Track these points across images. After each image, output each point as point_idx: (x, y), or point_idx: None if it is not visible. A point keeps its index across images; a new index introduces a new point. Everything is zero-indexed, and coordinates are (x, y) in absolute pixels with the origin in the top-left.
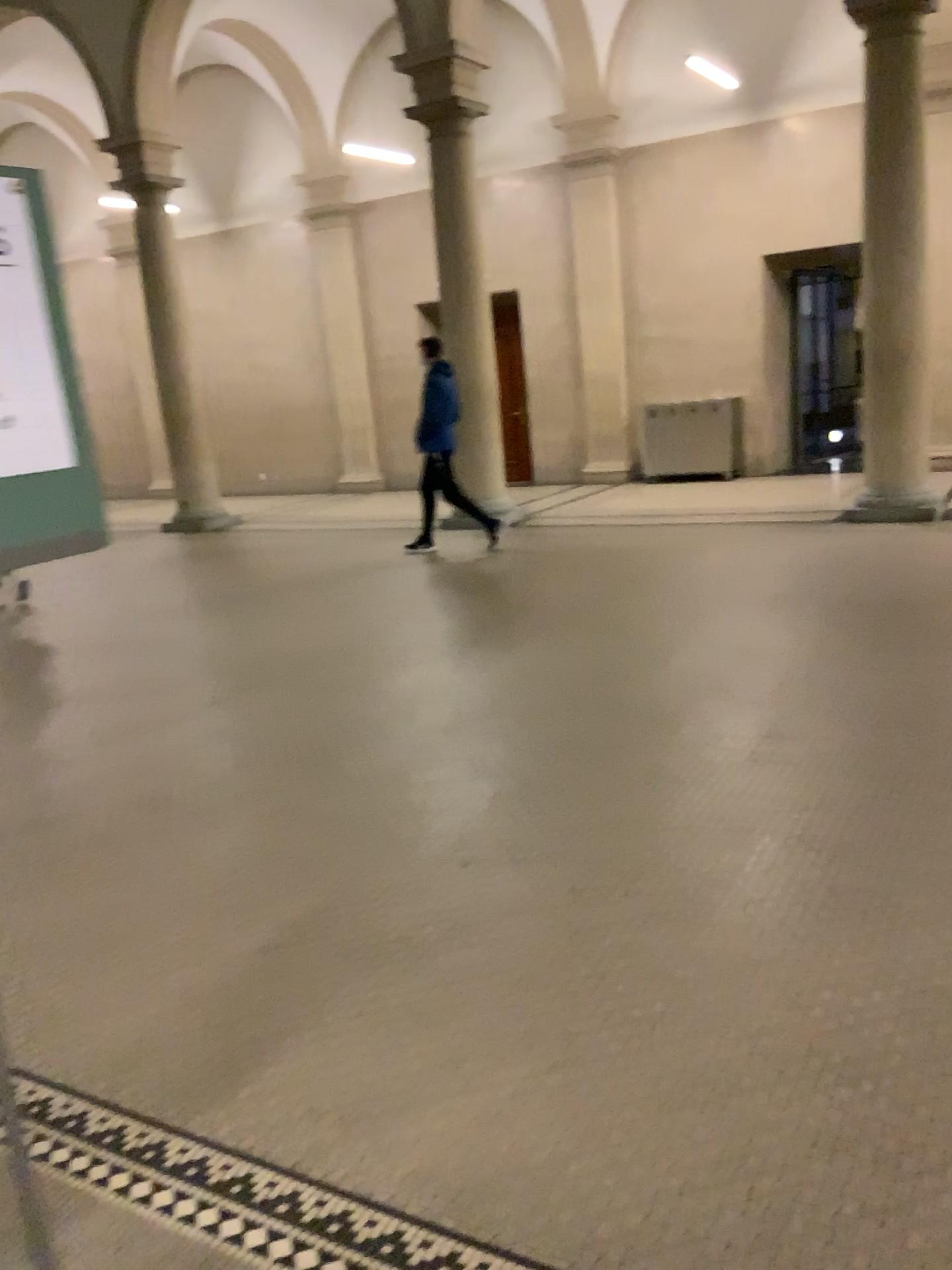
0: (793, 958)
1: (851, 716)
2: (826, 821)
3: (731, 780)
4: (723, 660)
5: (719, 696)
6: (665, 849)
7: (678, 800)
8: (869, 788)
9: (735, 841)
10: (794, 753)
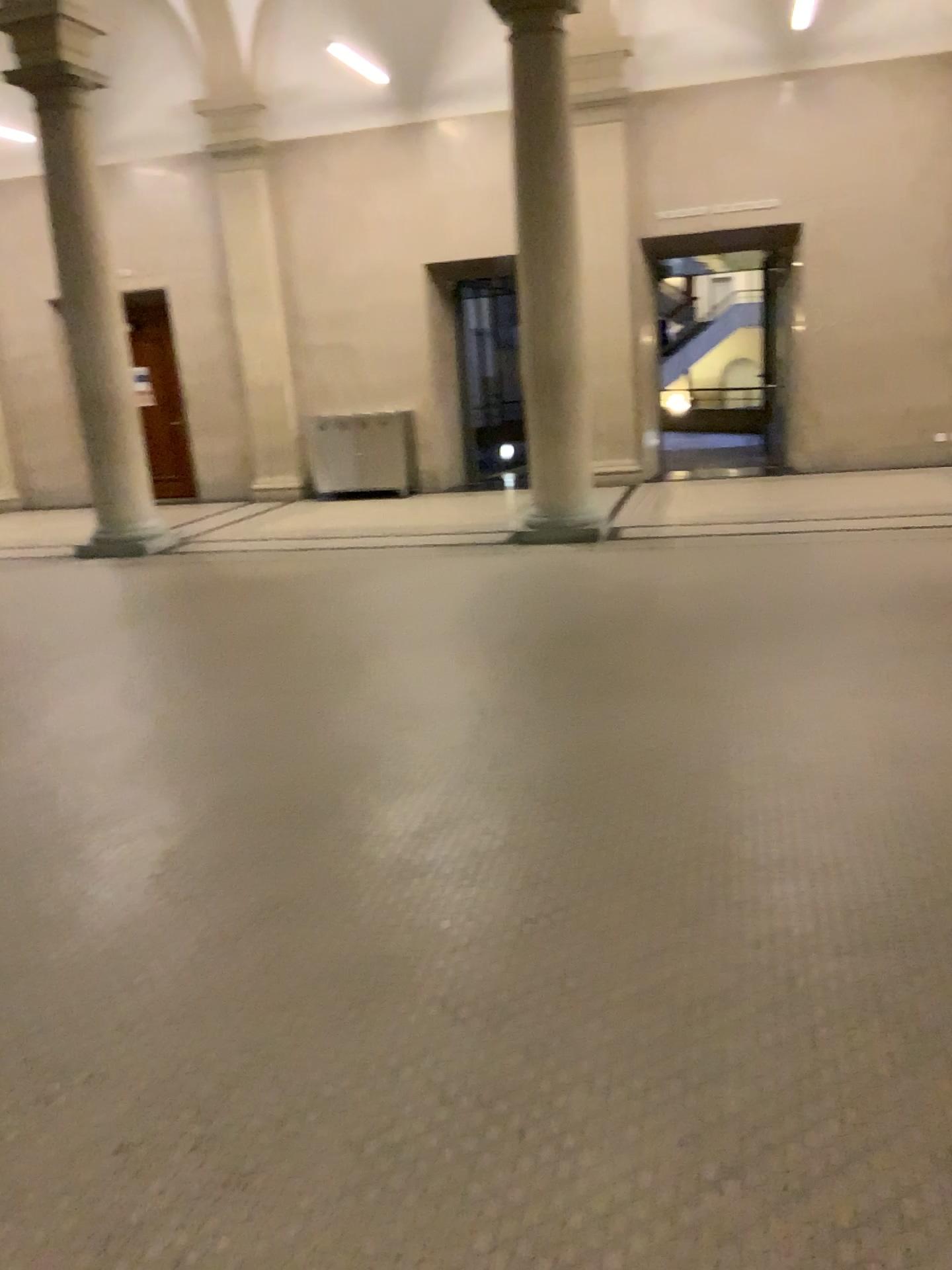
0: (408, 1227)
1: (506, 796)
2: (469, 963)
3: (360, 906)
4: (369, 725)
5: (359, 776)
6: (260, 1036)
7: (289, 946)
8: (523, 902)
9: (354, 1010)
10: (439, 855)
